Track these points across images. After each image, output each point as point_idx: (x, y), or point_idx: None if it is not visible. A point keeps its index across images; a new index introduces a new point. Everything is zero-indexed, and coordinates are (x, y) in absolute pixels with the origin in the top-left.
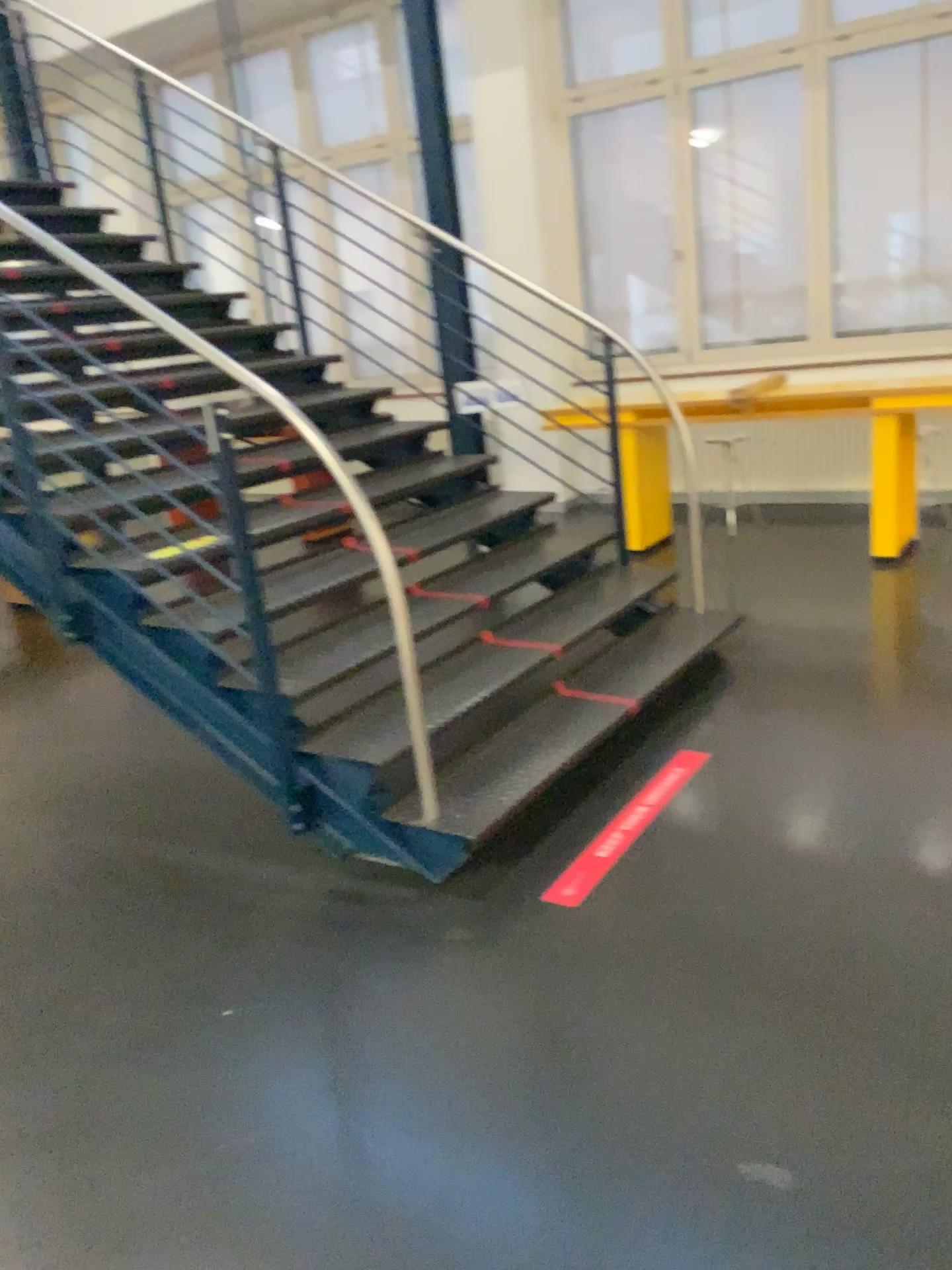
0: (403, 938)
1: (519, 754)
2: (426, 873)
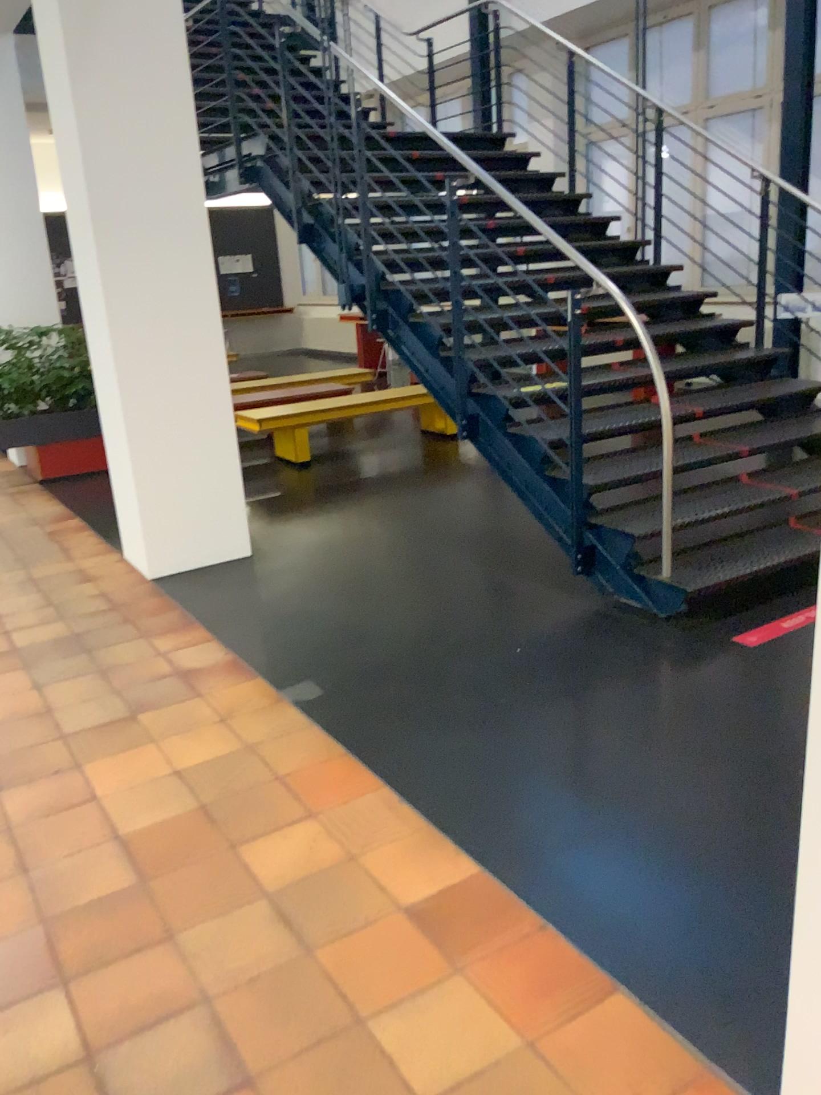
0: (632, 638)
1: (742, 554)
2: (657, 609)
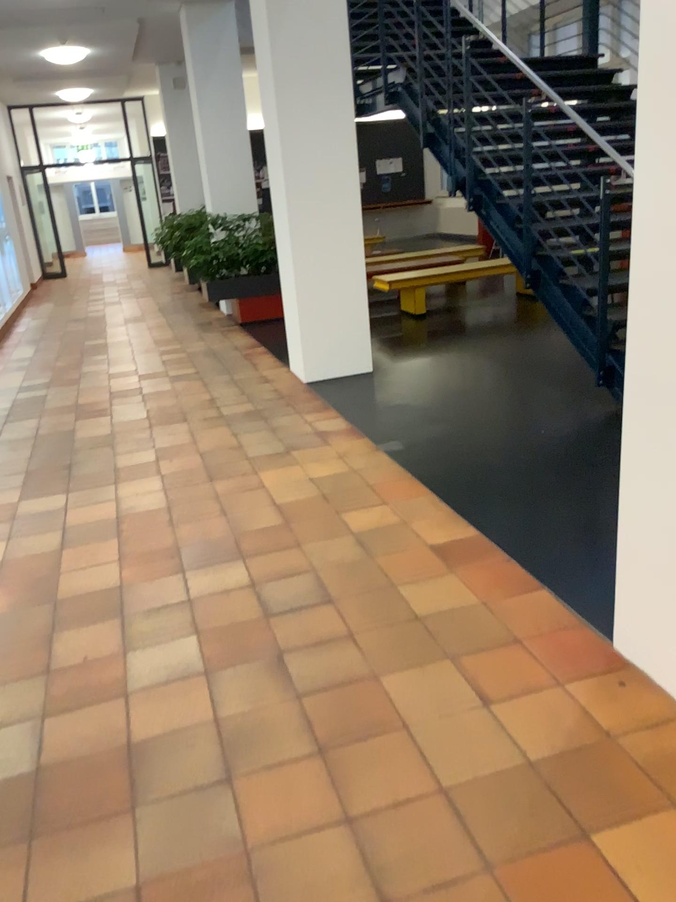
0: None
1: None
2: None
